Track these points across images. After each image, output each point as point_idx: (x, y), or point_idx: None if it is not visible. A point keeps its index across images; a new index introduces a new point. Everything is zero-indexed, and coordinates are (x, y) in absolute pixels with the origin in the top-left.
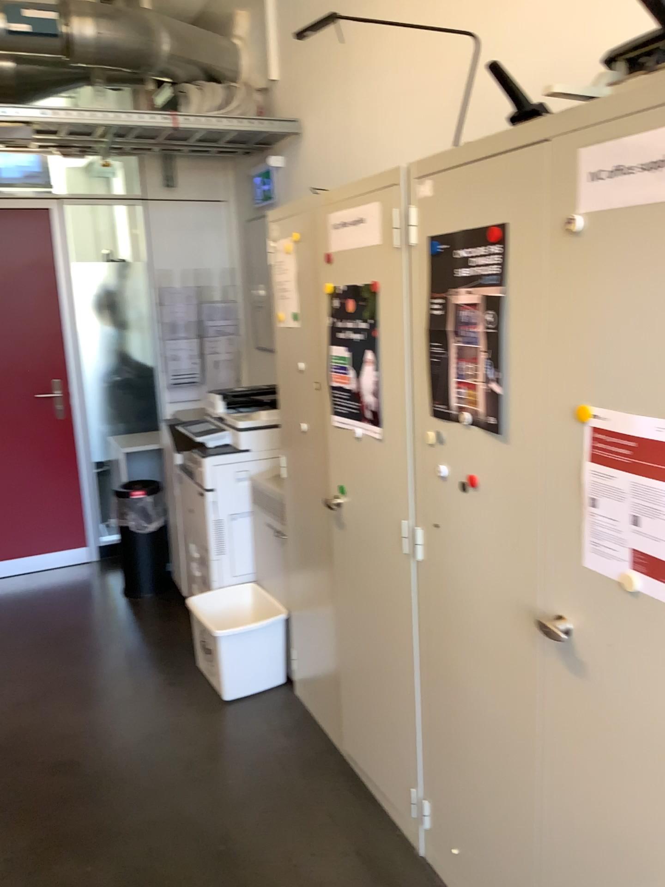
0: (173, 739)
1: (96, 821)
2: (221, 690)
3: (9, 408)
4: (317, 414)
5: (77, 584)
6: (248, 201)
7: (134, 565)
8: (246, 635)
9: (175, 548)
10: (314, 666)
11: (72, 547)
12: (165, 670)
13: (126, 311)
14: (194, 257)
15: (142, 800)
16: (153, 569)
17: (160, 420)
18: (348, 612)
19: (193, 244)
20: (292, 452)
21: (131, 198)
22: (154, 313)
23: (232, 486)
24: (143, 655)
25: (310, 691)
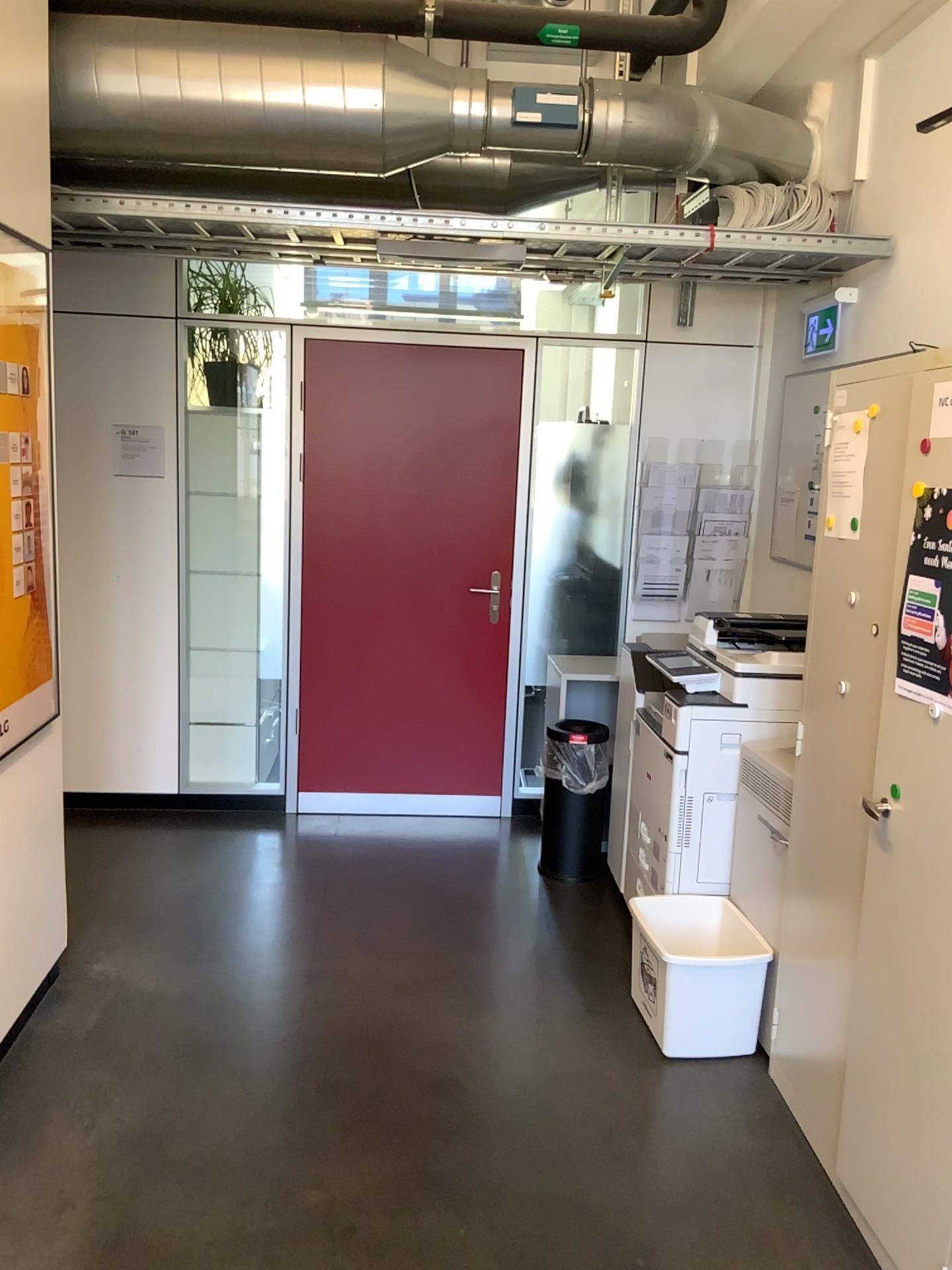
0: (589, 1090)
1: (478, 1171)
2: (663, 1040)
3: (433, 600)
4: (868, 672)
5: (482, 847)
6: (791, 348)
7: (558, 836)
8: (709, 971)
9: (618, 824)
10: (807, 1042)
11: (482, 796)
12: (586, 991)
13: (598, 489)
14: (702, 423)
15: (539, 1161)
16: (584, 847)
17: (621, 643)
18: (877, 974)
19: (703, 404)
20: (817, 721)
21: (628, 337)
22: (636, 495)
23: (717, 753)
24: (559, 964)
25: (795, 1076)
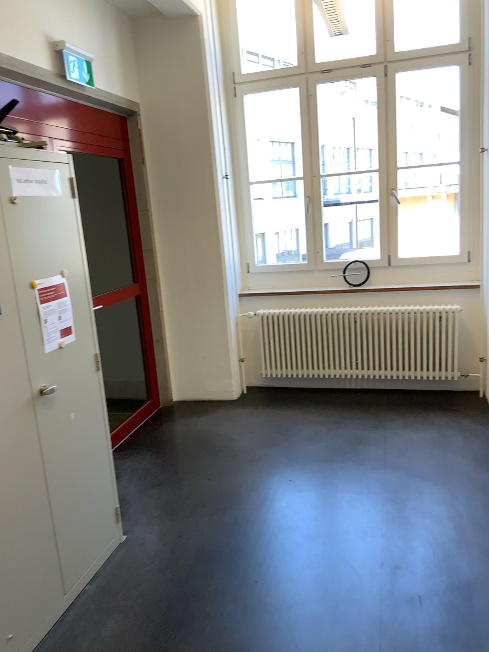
0: None
1: None
2: None
3: None
4: None
5: None
6: None
7: None
8: None
9: None
10: None
11: None
12: None
13: None
14: None
15: None
16: None
17: None
18: None
19: None
20: None
21: None
22: None
23: None
24: None
25: None
